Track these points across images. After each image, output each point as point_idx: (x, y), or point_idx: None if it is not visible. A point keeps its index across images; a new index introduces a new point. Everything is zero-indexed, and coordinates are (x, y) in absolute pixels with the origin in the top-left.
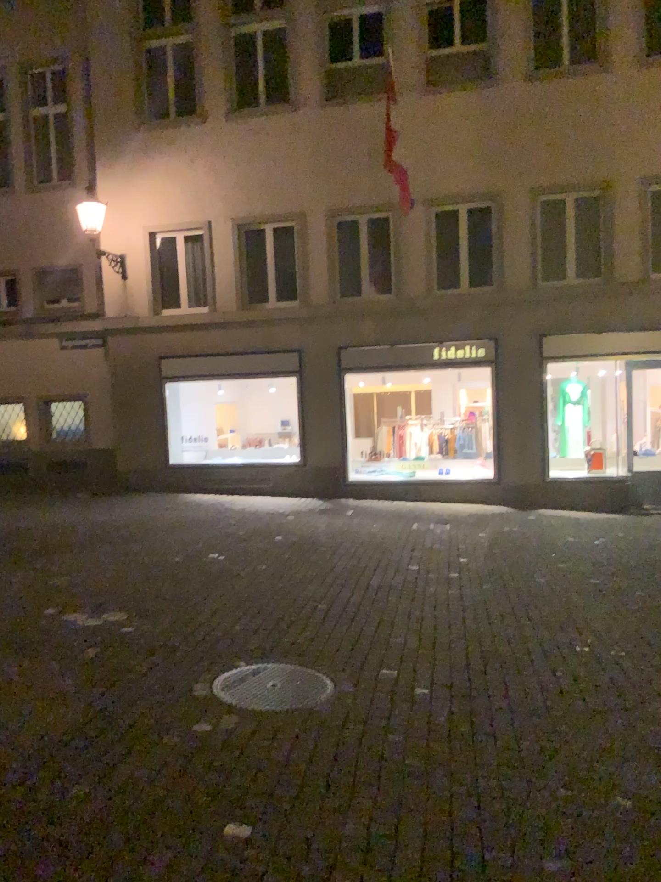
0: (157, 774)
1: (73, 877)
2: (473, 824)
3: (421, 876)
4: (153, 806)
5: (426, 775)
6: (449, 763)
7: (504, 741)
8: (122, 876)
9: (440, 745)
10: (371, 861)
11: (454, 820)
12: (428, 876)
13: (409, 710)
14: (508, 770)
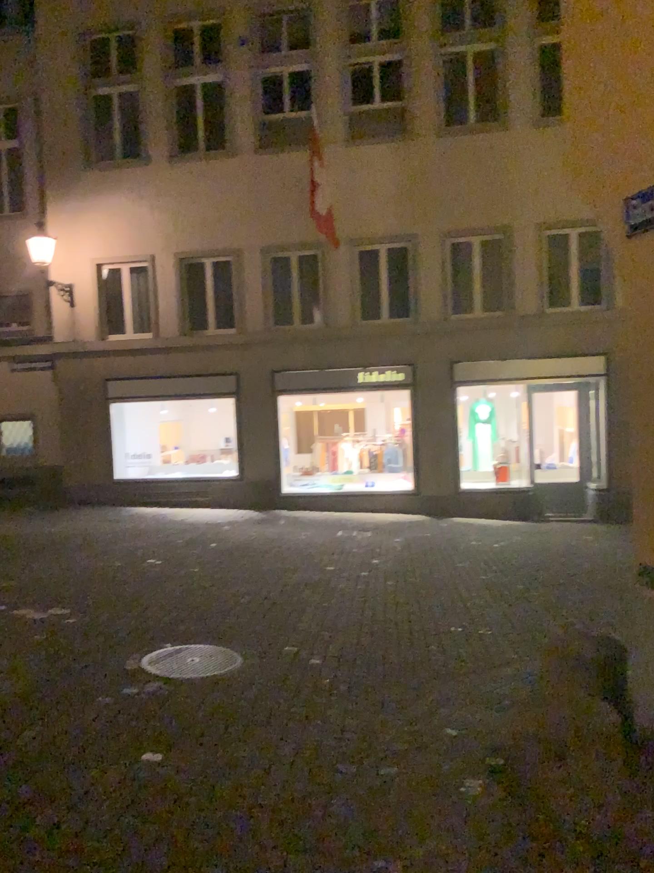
0: (93, 723)
1: (26, 787)
2: (335, 749)
3: (288, 779)
4: (89, 744)
5: (307, 719)
6: (327, 711)
7: (374, 695)
8: (63, 786)
9: (323, 699)
10: (252, 772)
11: (321, 747)
12: (294, 780)
13: (302, 676)
14: (372, 715)
